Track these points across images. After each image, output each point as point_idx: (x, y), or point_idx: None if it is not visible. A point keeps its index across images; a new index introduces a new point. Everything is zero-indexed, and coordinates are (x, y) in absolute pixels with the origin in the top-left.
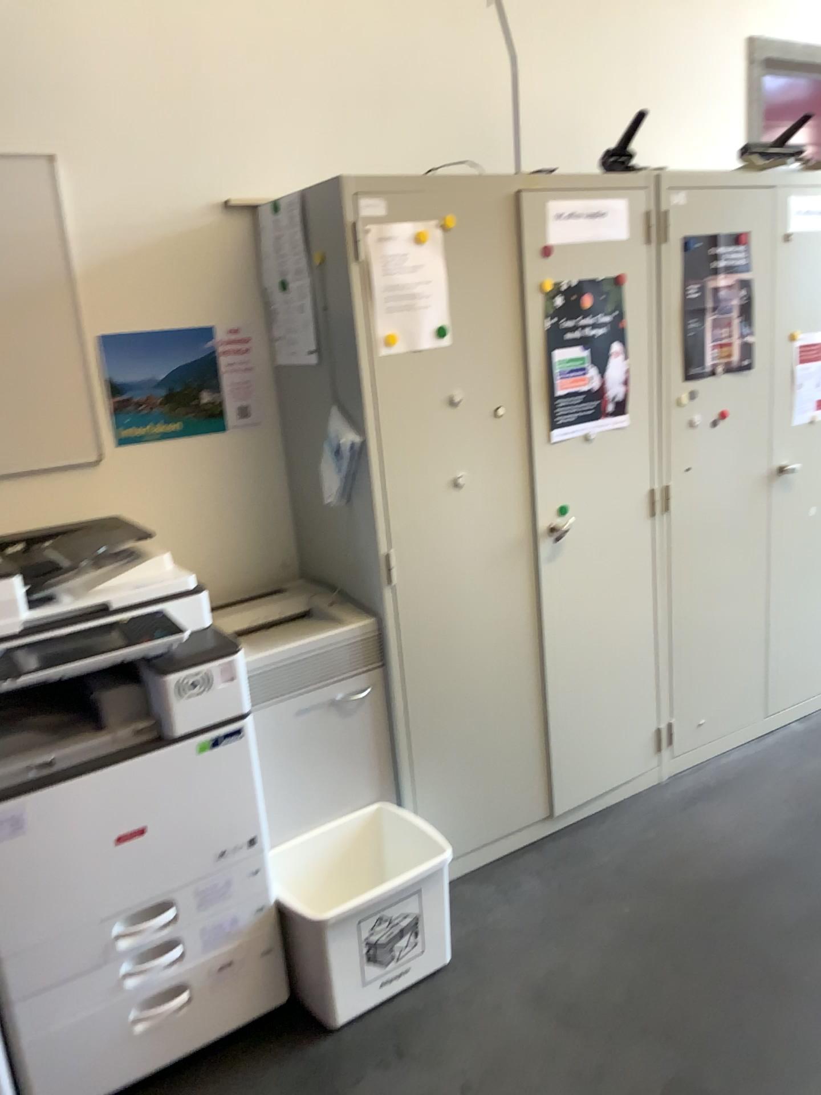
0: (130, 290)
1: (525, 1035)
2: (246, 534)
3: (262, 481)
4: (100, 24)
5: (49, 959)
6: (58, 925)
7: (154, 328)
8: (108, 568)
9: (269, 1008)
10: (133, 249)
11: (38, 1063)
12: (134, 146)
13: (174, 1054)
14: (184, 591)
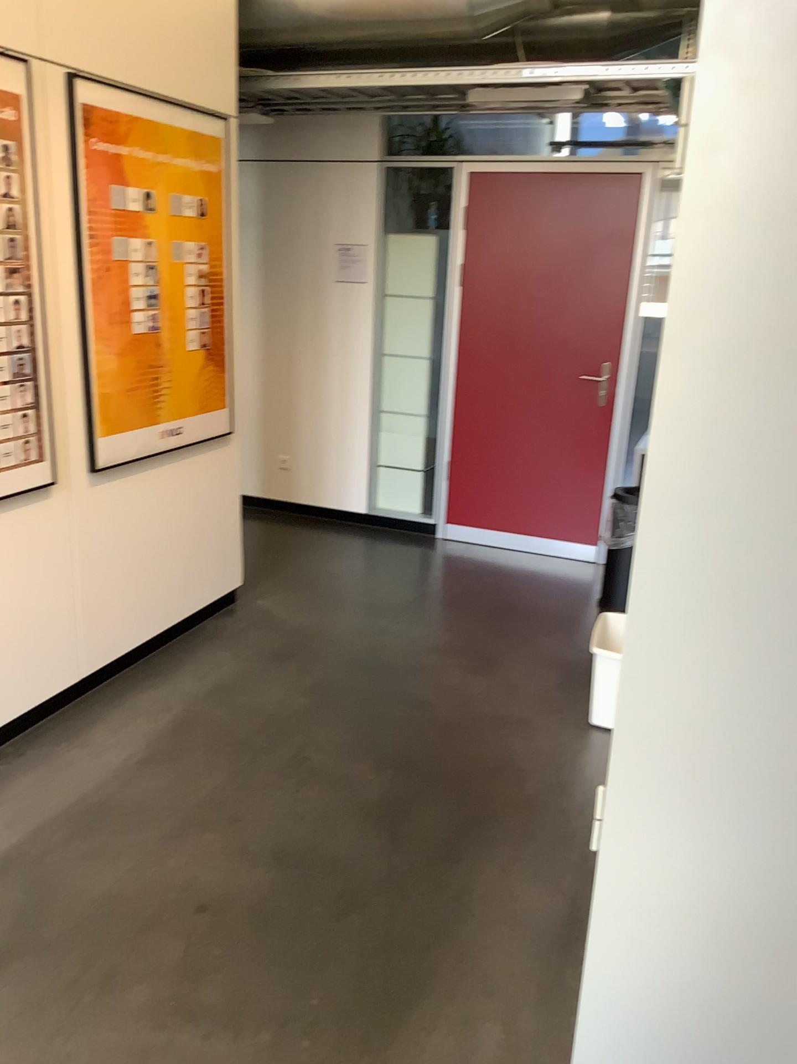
0: None
1: (518, 710)
2: None
3: None
4: None
5: None
6: None
7: None
8: None
9: None
10: None
11: None
12: None
13: None
14: None
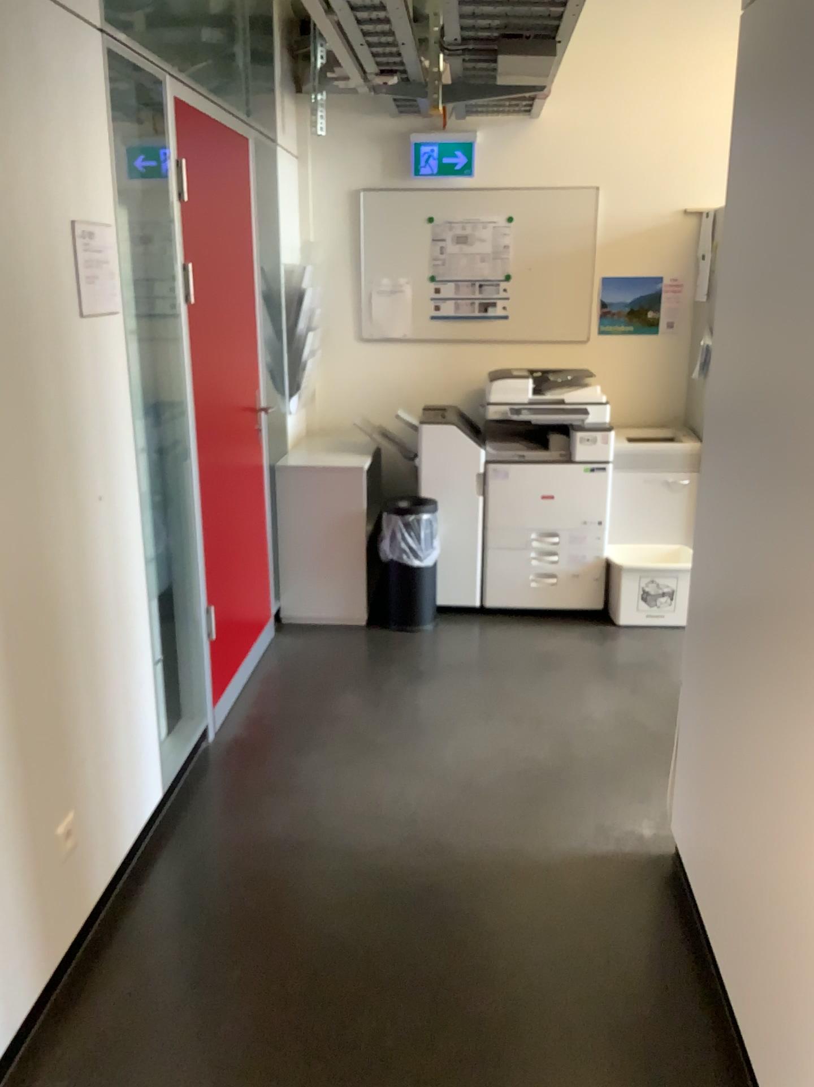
0: (620, 255)
1: None
2: (656, 394)
3: (671, 366)
4: (634, 121)
5: (506, 535)
6: (512, 522)
7: (629, 276)
8: (572, 388)
9: (594, 609)
10: (626, 234)
11: (493, 577)
12: (638, 181)
13: (546, 604)
14: (601, 403)
